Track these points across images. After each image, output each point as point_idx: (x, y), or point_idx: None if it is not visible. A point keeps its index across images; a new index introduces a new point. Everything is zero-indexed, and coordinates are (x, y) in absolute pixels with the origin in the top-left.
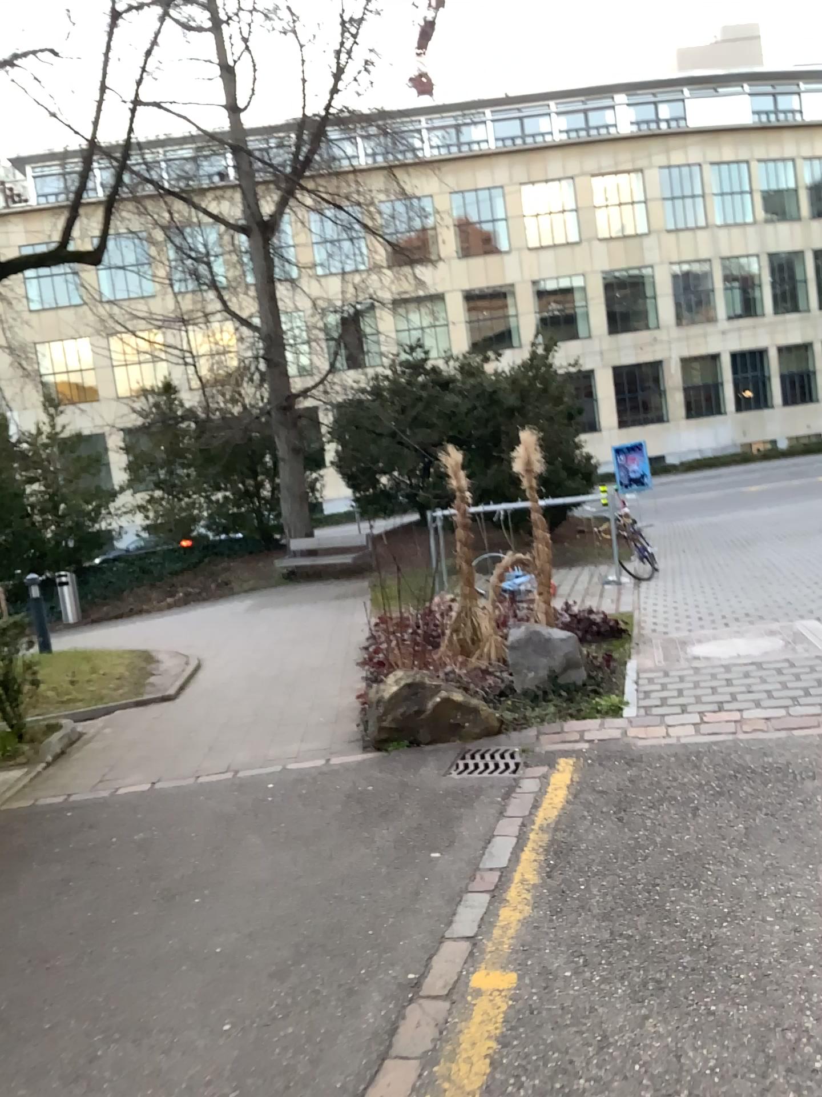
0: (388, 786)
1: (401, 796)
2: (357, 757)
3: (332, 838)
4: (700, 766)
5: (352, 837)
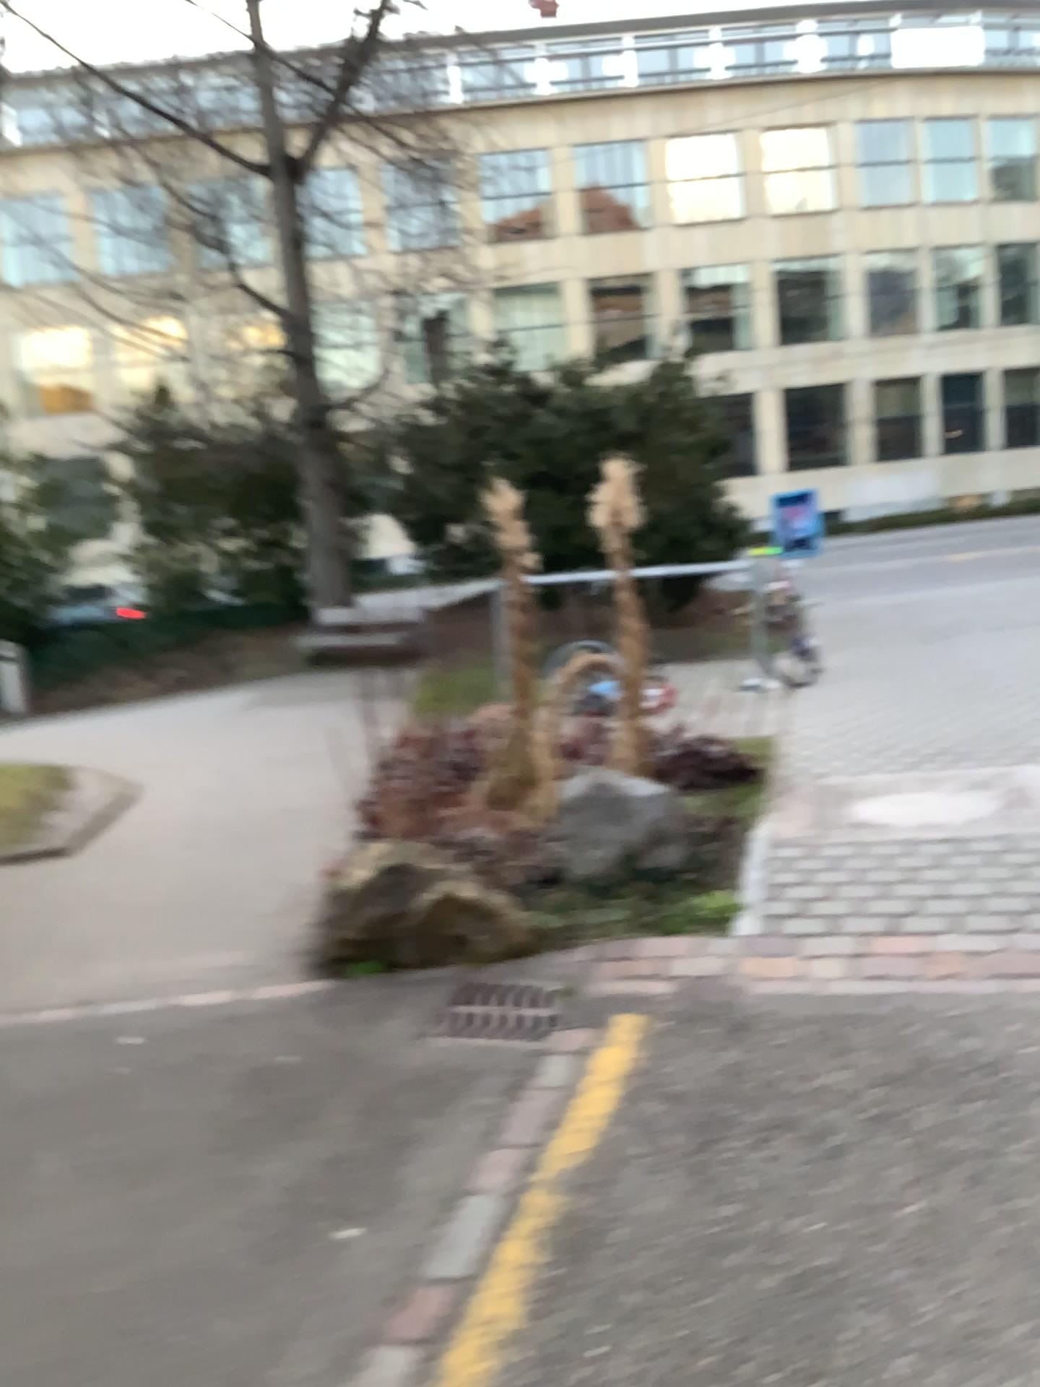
0: (317, 1059)
1: (331, 1084)
2: (291, 989)
3: (177, 1180)
4: (850, 1057)
5: (211, 1181)
